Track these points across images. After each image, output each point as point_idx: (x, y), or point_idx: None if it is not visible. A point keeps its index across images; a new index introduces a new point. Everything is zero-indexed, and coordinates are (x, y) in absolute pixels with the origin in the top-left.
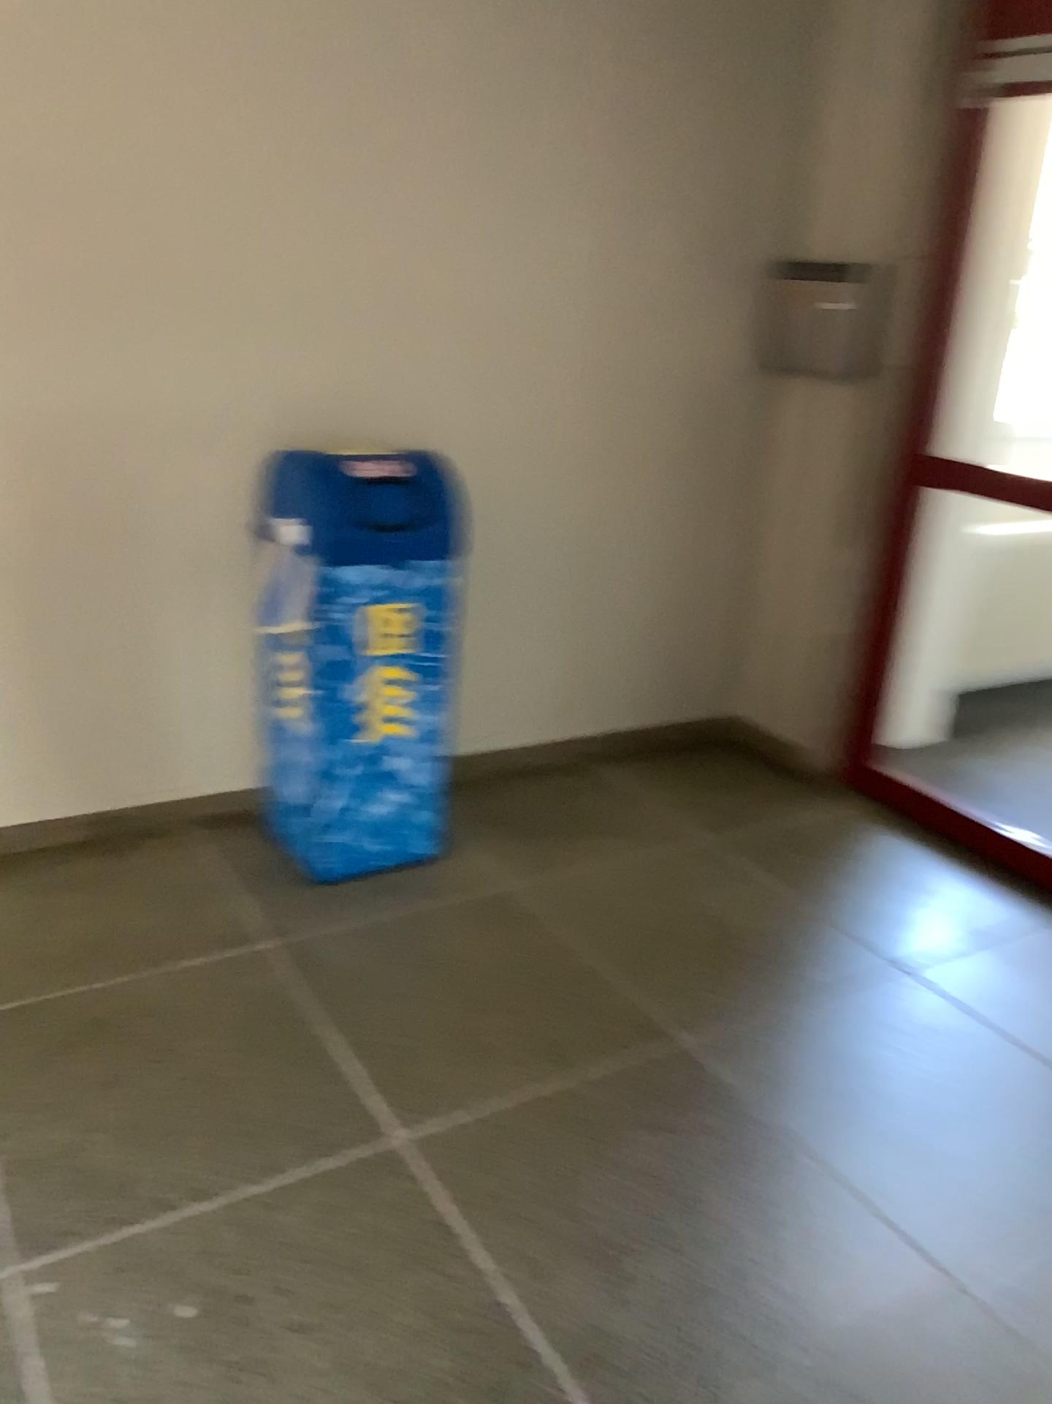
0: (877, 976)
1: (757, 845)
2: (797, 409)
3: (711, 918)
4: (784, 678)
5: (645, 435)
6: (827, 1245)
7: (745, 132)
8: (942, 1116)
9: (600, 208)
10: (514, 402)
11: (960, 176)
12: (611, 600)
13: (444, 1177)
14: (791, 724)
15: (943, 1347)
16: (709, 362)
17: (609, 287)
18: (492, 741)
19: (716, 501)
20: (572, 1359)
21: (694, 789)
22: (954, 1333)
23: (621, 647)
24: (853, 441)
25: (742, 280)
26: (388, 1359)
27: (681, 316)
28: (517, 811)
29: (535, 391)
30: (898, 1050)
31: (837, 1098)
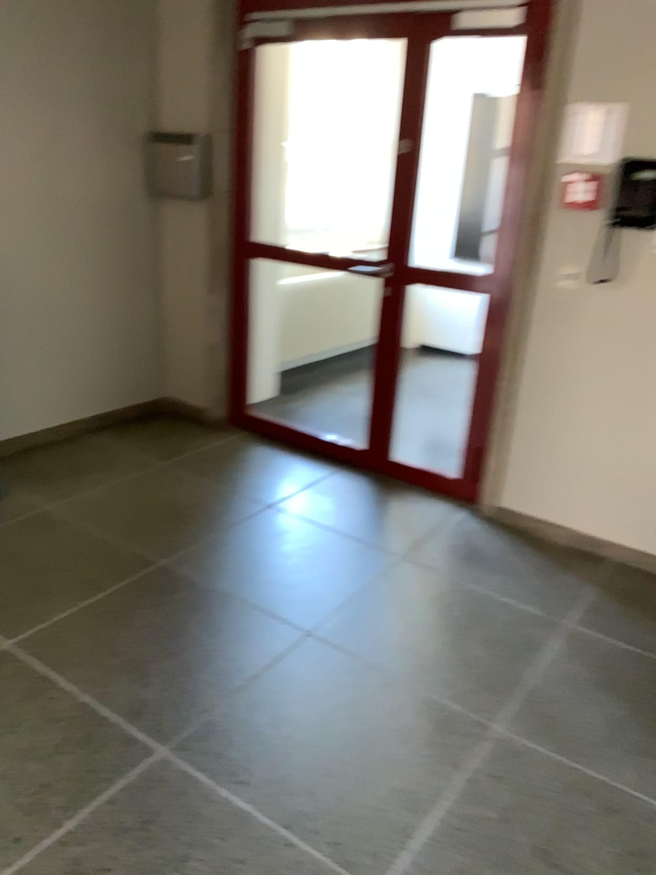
0: (259, 515)
1: (188, 463)
2: (175, 218)
3: (168, 504)
4: (190, 371)
5: (88, 236)
6: (248, 637)
7: (121, 56)
8: (296, 570)
9: (39, 100)
10: (2, 220)
11: (245, 86)
12: (82, 337)
13: (38, 658)
14: (198, 397)
15: (305, 662)
16: (120, 192)
17: (52, 148)
18: (19, 429)
19: (136, 273)
20: (127, 718)
21: (148, 441)
22: (309, 656)
23: (92, 364)
24: (209, 235)
25: (132, 143)
26: (24, 747)
27: (99, 165)
28: (43, 468)
29: (15, 213)
30: (273, 546)
31: (245, 573)
